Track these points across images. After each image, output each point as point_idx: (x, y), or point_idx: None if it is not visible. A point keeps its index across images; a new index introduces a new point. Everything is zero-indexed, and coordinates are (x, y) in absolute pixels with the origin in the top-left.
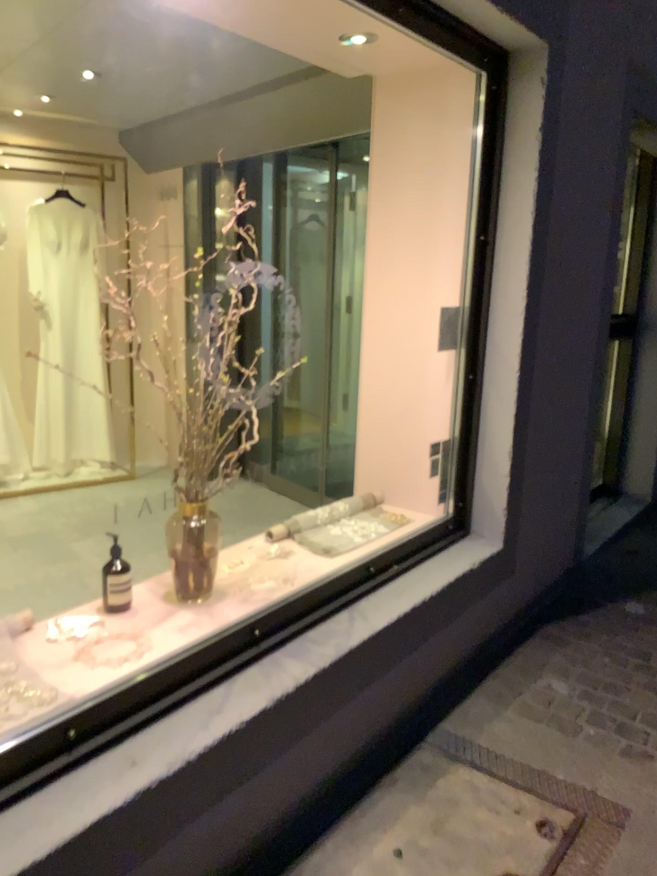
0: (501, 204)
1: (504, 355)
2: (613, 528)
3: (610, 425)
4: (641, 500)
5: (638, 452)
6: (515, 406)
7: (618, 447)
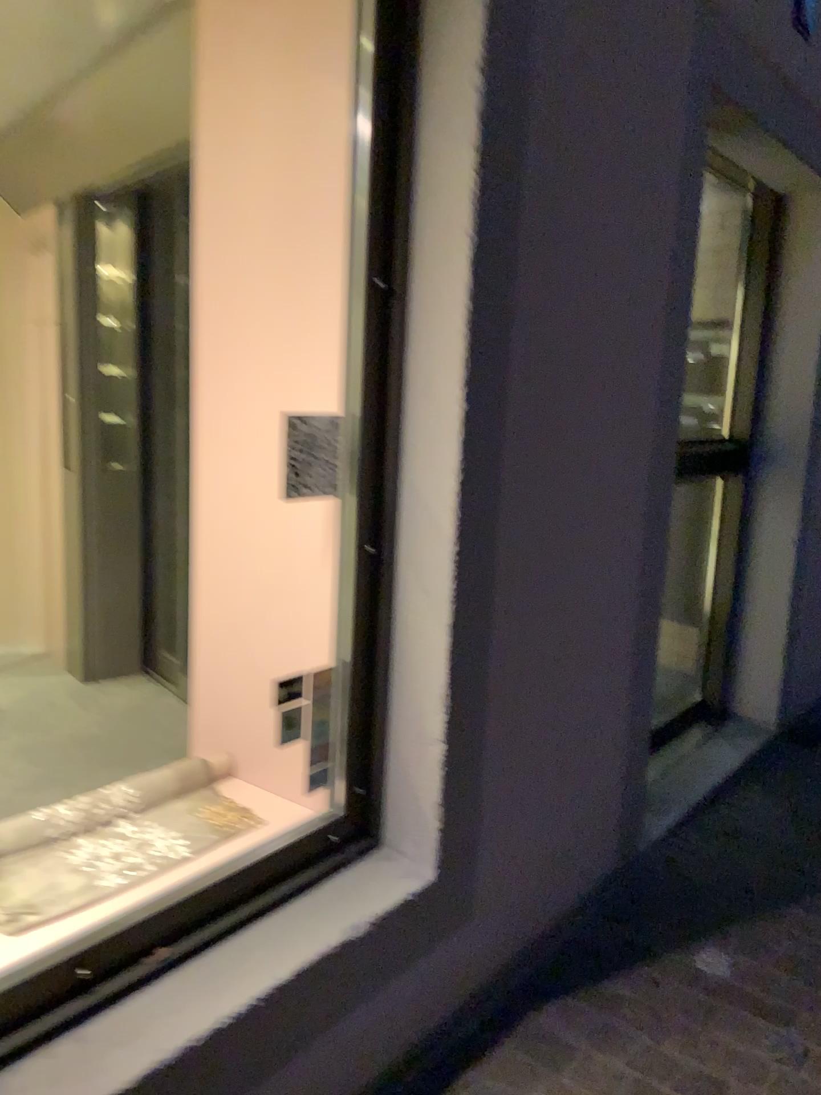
0: (421, 219)
1: (432, 511)
2: (705, 784)
3: (711, 609)
4: (758, 729)
5: (754, 652)
6: (454, 608)
7: (725, 644)
